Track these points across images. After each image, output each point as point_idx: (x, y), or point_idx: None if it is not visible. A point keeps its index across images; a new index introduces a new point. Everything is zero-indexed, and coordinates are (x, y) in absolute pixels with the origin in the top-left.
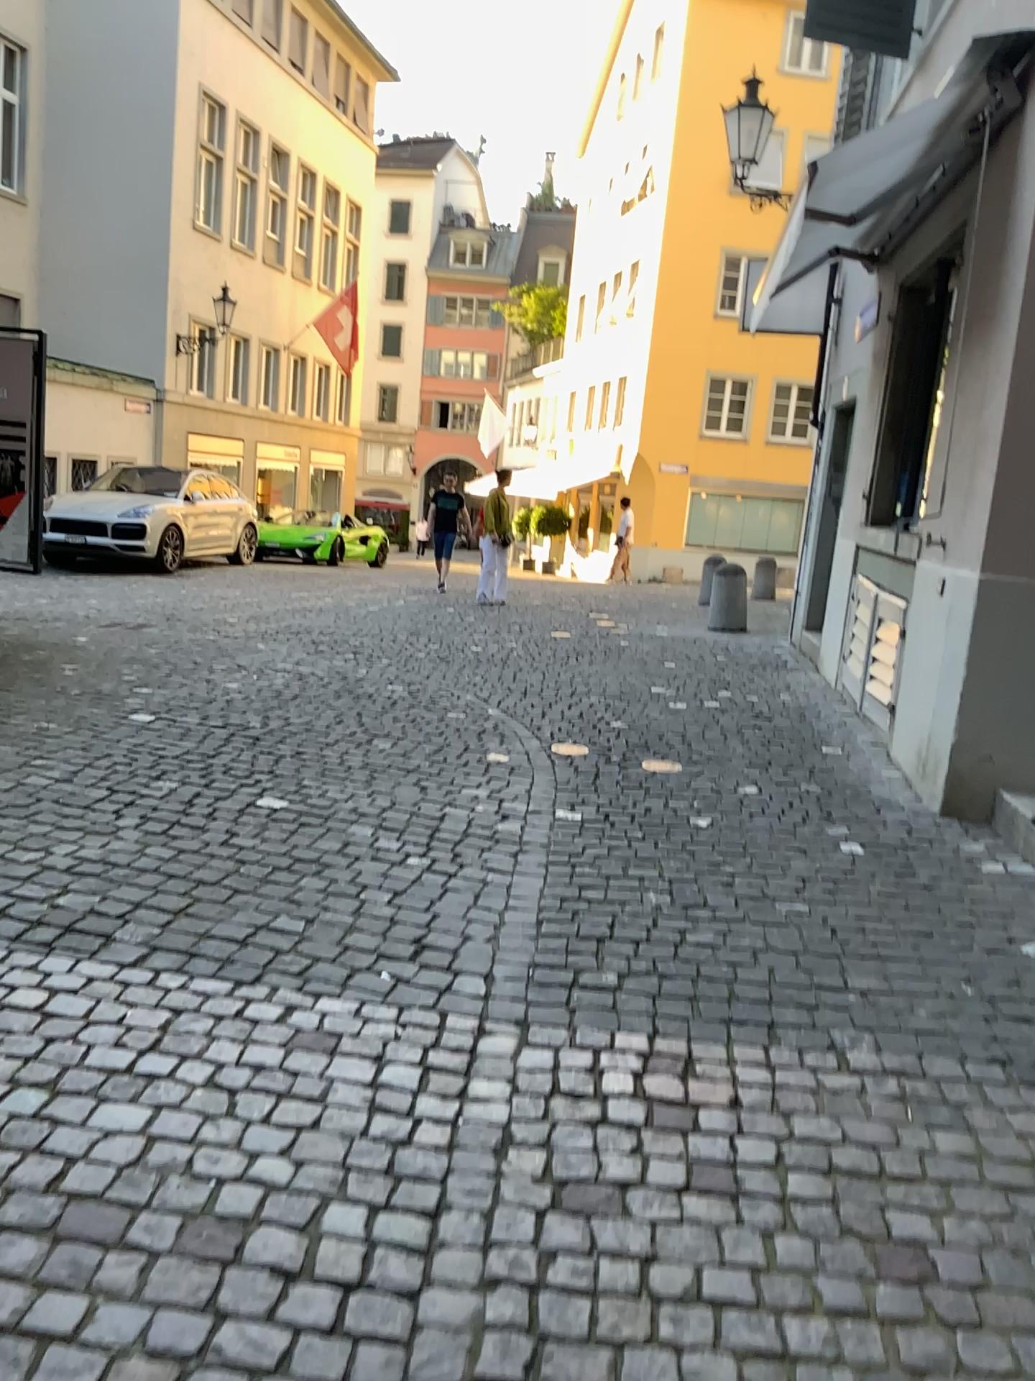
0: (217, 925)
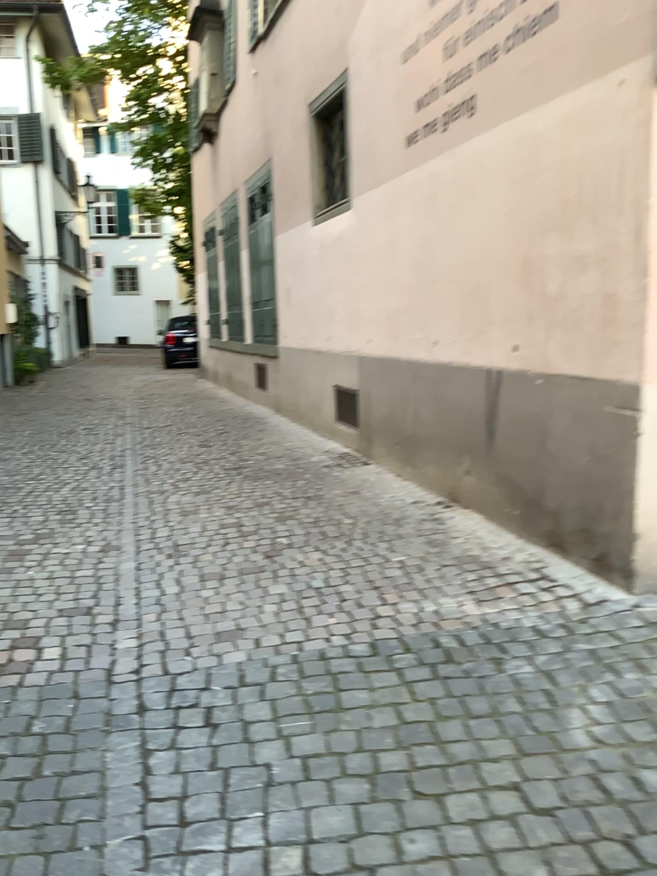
0: (366, 681)
